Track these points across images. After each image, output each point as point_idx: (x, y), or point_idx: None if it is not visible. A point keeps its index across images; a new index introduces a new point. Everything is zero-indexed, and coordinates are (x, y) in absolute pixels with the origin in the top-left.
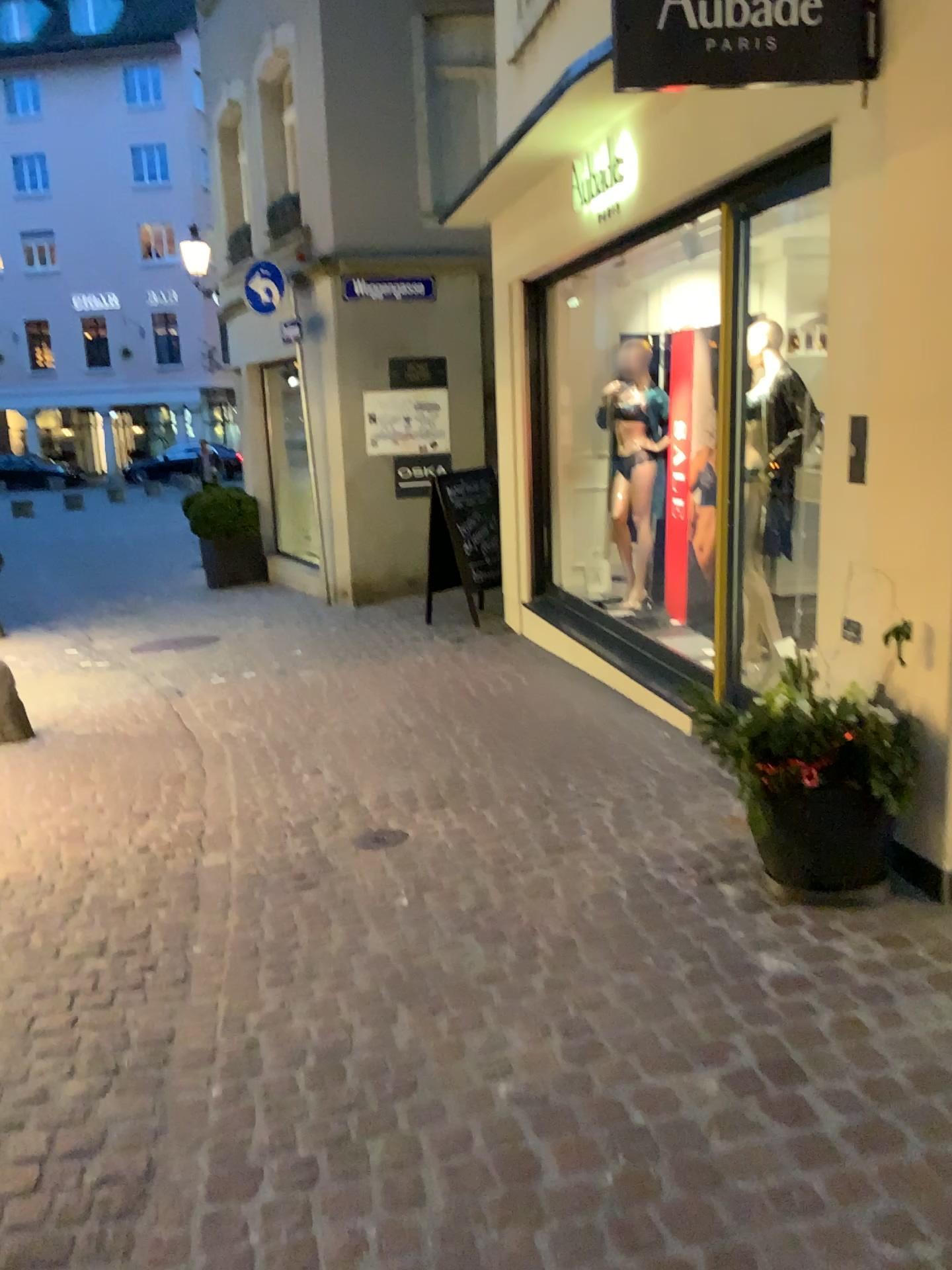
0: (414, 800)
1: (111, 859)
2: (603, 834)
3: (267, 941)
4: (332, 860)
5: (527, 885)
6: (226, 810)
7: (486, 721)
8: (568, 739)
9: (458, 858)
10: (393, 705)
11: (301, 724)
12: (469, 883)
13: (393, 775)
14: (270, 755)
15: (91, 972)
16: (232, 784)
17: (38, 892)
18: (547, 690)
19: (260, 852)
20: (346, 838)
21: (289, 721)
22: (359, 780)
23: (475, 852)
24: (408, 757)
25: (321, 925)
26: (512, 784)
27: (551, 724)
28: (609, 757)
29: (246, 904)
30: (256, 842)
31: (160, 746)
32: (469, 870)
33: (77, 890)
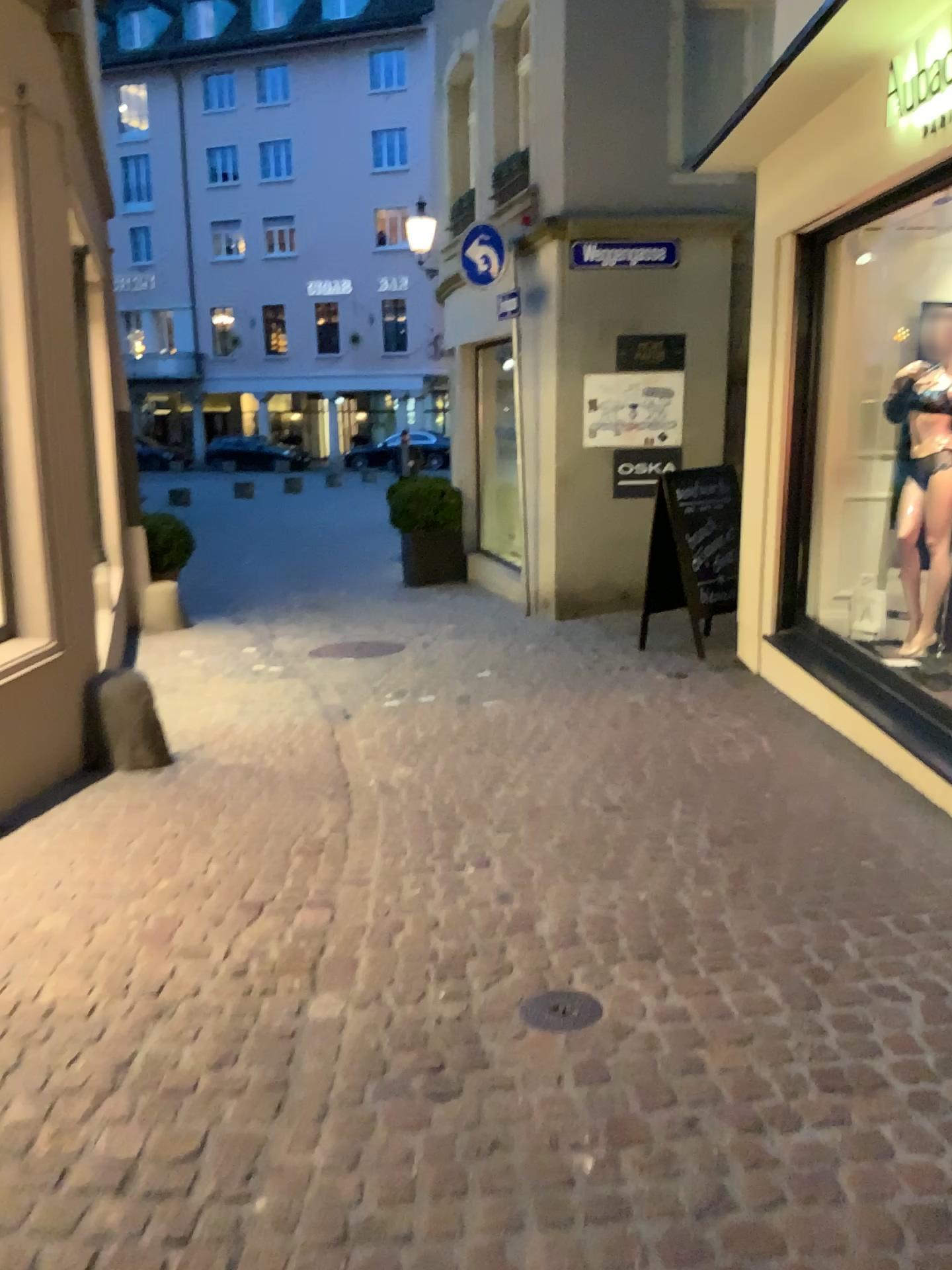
0: (613, 938)
1: (189, 993)
2: (913, 1062)
3: (365, 1219)
4: (486, 1045)
5: (793, 1165)
6: (358, 920)
7: (717, 807)
8: (835, 854)
9: (677, 1078)
10: (594, 767)
11: (476, 785)
12: (695, 1142)
13: (587, 887)
14: (430, 830)
15: (92, 1239)
16: (374, 875)
17: (78, 1042)
18: (798, 765)
19: (388, 1009)
20: (511, 1002)
21: (461, 778)
22: (541, 890)
23: (704, 1065)
24: (609, 856)
25: (453, 1197)
26: (758, 930)
27: (808, 824)
28: (900, 894)
29: (349, 1122)
30: (387, 987)
31: (300, 800)
32: (694, 1107)
33: (127, 1048)
